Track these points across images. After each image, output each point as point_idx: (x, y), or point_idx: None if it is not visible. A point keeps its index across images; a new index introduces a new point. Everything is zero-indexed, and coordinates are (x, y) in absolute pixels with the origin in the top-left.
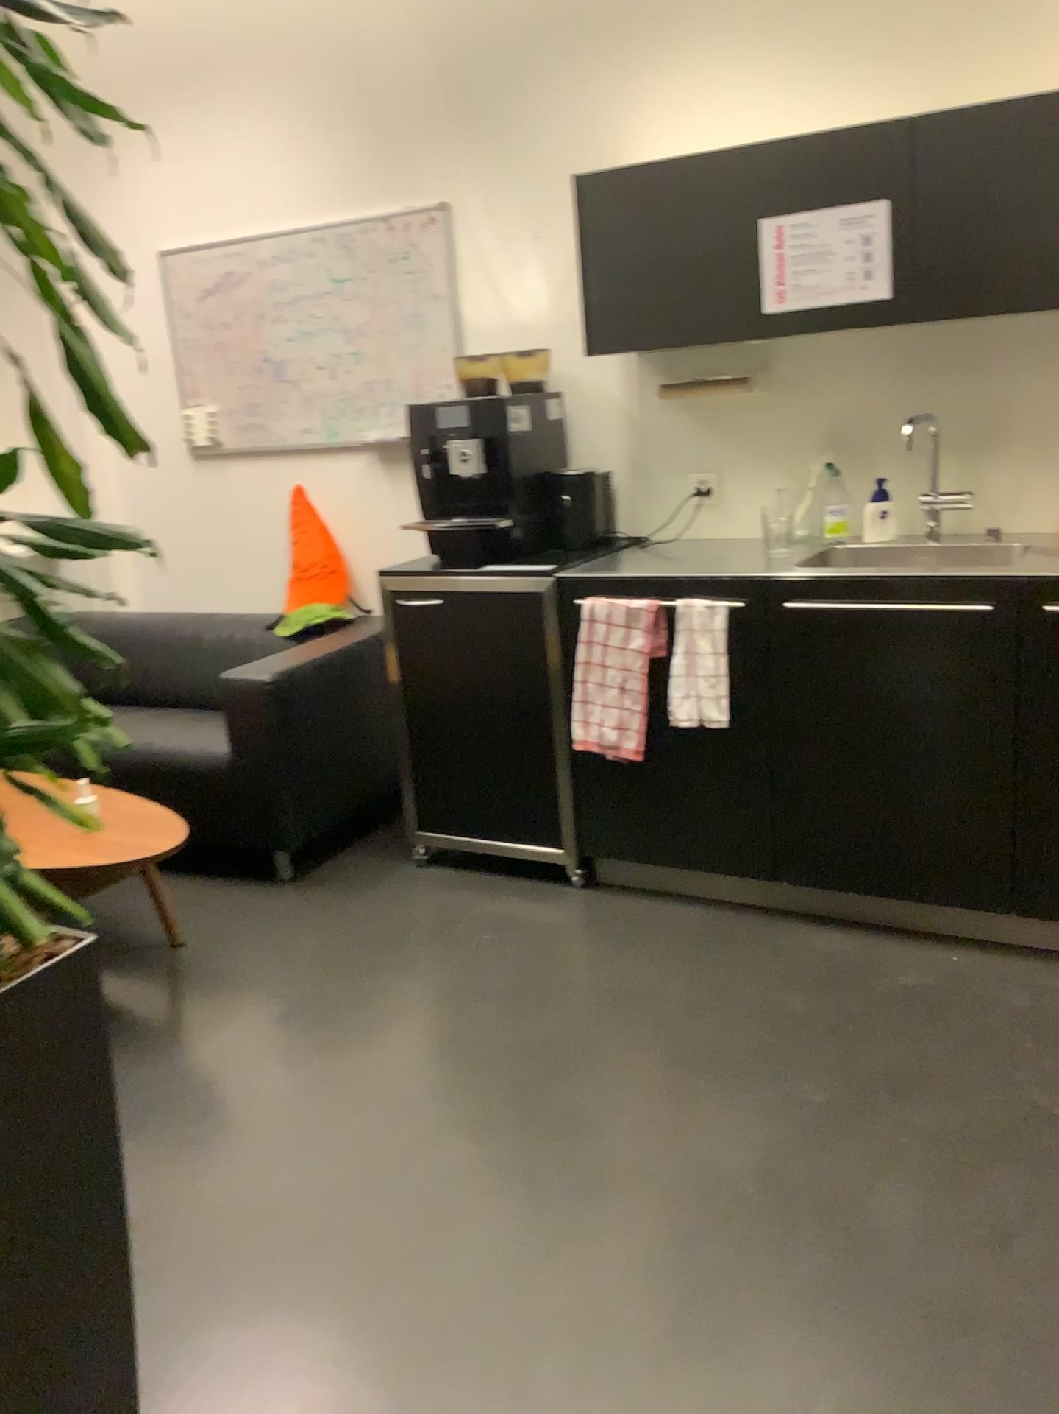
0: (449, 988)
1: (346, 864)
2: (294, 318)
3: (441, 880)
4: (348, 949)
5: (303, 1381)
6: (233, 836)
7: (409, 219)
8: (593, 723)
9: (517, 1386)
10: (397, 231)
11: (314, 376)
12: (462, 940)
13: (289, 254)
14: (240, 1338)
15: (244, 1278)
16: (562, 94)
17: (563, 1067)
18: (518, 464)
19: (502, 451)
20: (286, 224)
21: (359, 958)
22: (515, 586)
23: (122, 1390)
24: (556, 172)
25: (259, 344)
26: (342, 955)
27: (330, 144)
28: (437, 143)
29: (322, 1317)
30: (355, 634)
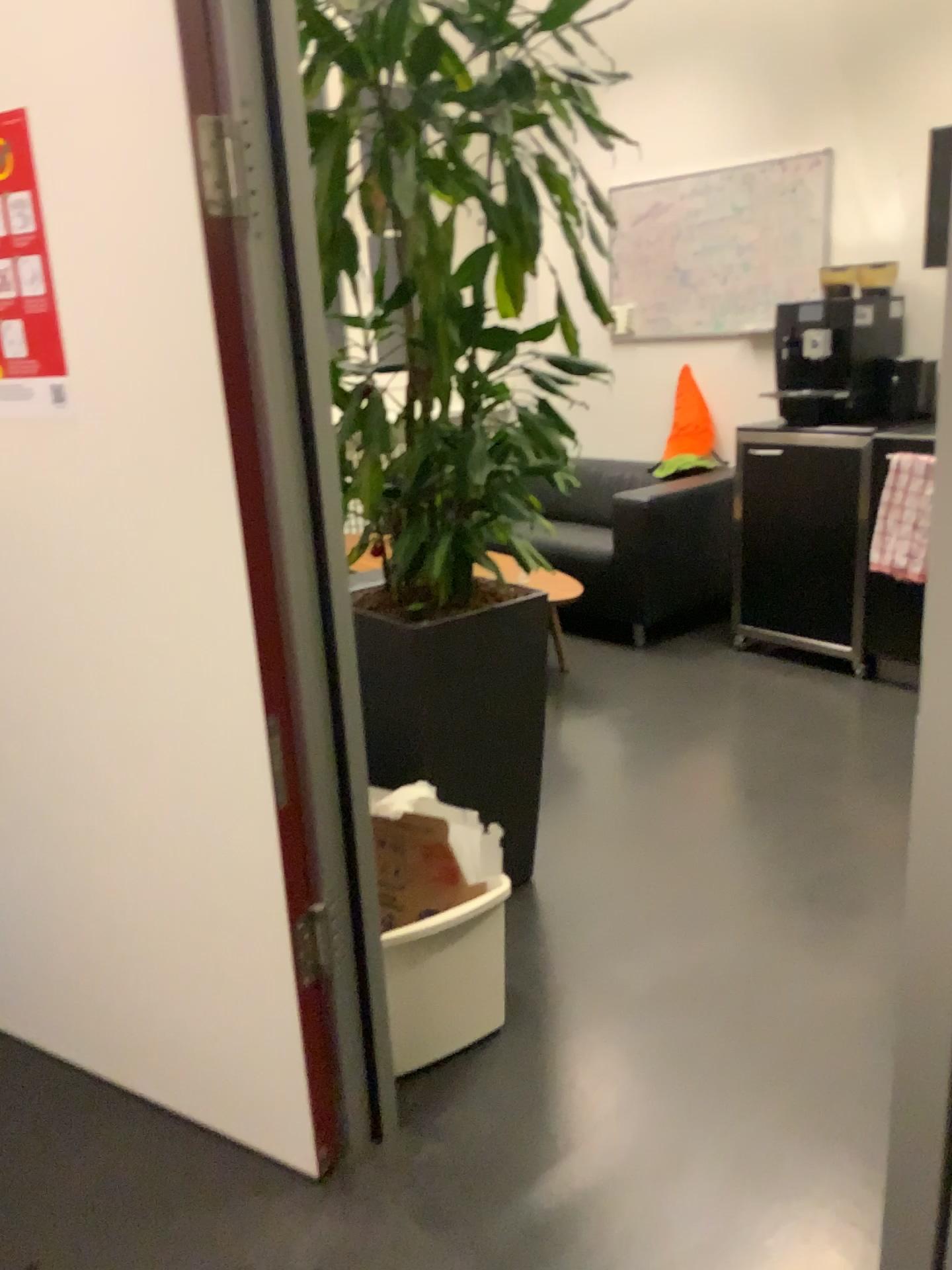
0: (750, 720)
1: (687, 644)
2: (699, 240)
3: (755, 661)
4: (682, 690)
5: (628, 878)
6: (609, 612)
7: (798, 164)
8: (887, 550)
9: (756, 905)
10: (787, 173)
11: (709, 285)
12: (764, 696)
13: (702, 191)
14: (594, 855)
15: (598, 831)
16: (934, 62)
17: (823, 771)
18: (858, 355)
19: (846, 344)
20: (703, 168)
21: (689, 695)
22: (841, 444)
23: (530, 853)
24: (921, 124)
25: (671, 260)
26: (677, 692)
27: (744, 107)
28: (827, 104)
29: (642, 855)
30: (715, 476)
